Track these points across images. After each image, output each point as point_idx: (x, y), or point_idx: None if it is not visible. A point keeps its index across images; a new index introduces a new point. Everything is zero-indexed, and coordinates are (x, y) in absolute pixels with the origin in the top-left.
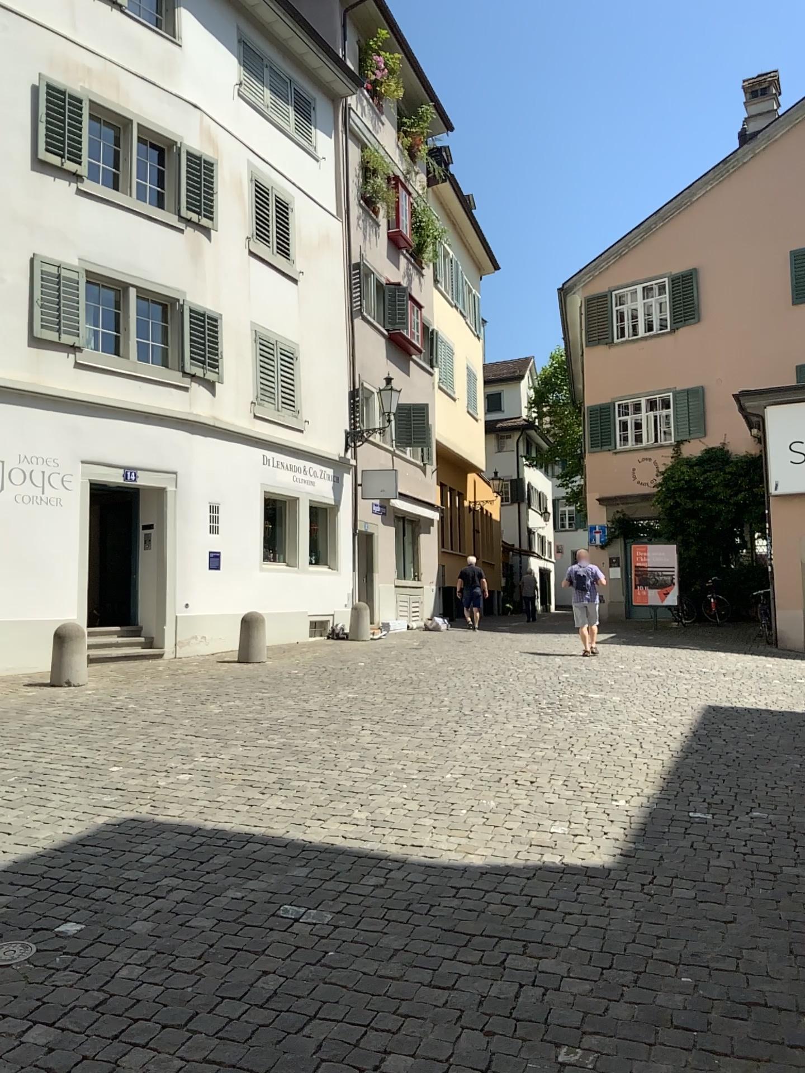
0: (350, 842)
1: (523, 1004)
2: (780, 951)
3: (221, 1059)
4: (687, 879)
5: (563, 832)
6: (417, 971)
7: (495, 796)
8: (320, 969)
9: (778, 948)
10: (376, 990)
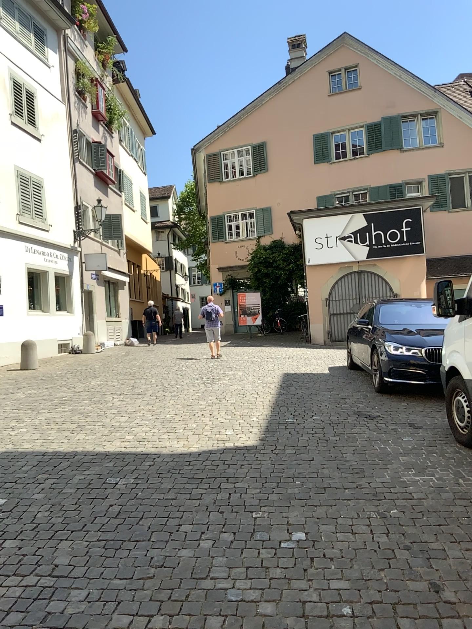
0: (130, 449)
1: (233, 499)
2: (334, 467)
3: (106, 537)
4: (291, 446)
5: (232, 434)
6: (182, 495)
7: (195, 422)
8: (137, 500)
9: (333, 467)
10: (167, 504)
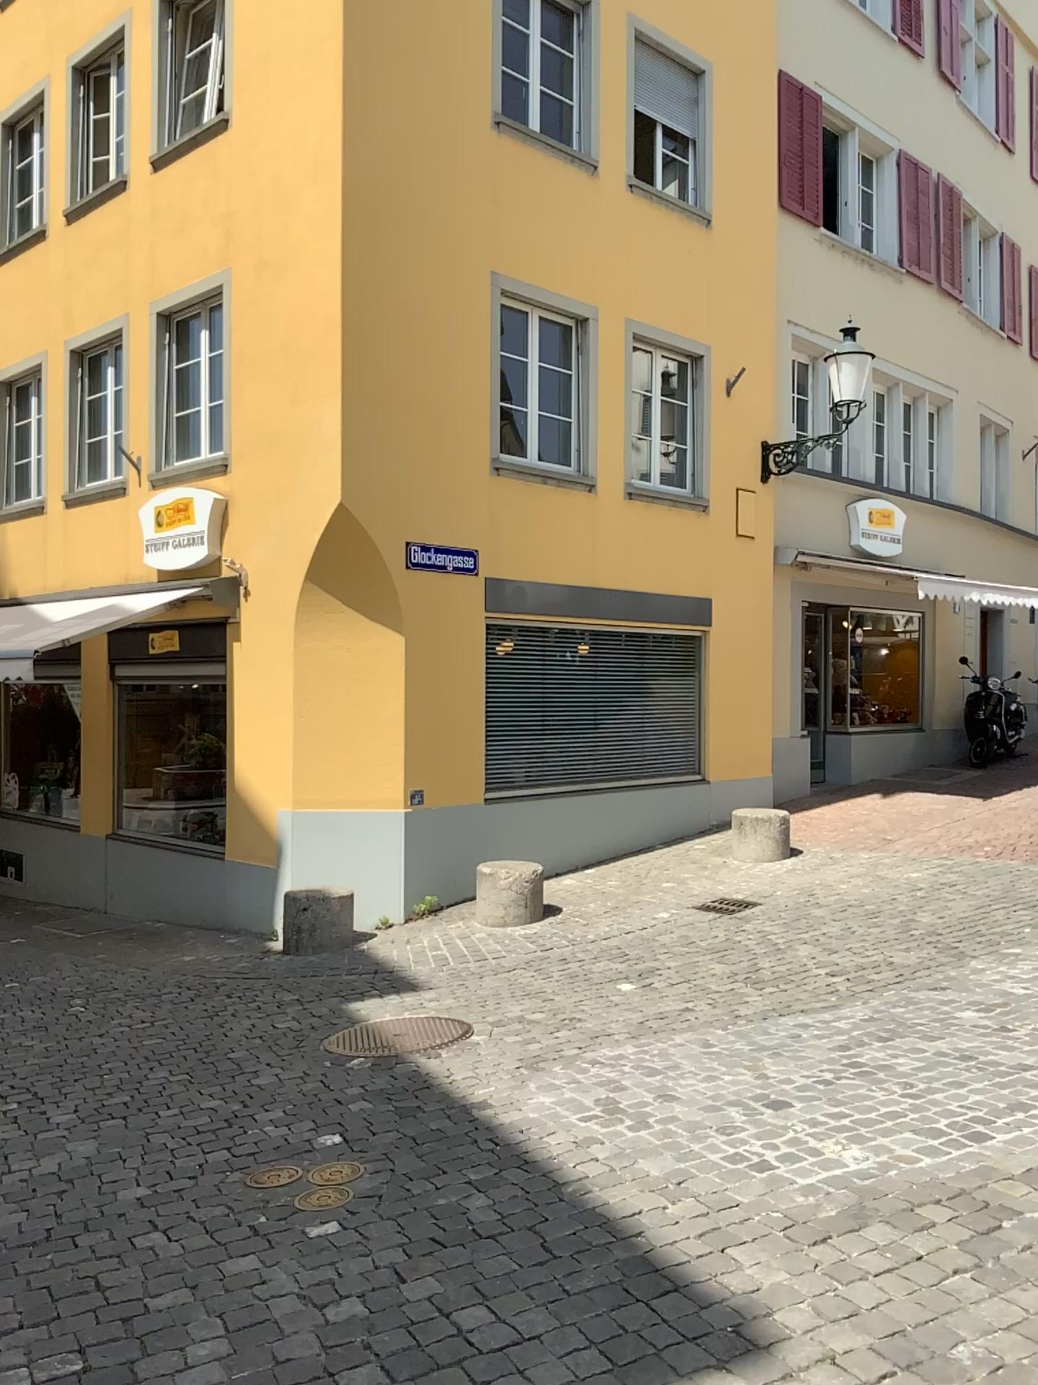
0: None
1: None
2: None
3: None
4: None
5: None
6: None
7: None
8: None
9: None
10: None
